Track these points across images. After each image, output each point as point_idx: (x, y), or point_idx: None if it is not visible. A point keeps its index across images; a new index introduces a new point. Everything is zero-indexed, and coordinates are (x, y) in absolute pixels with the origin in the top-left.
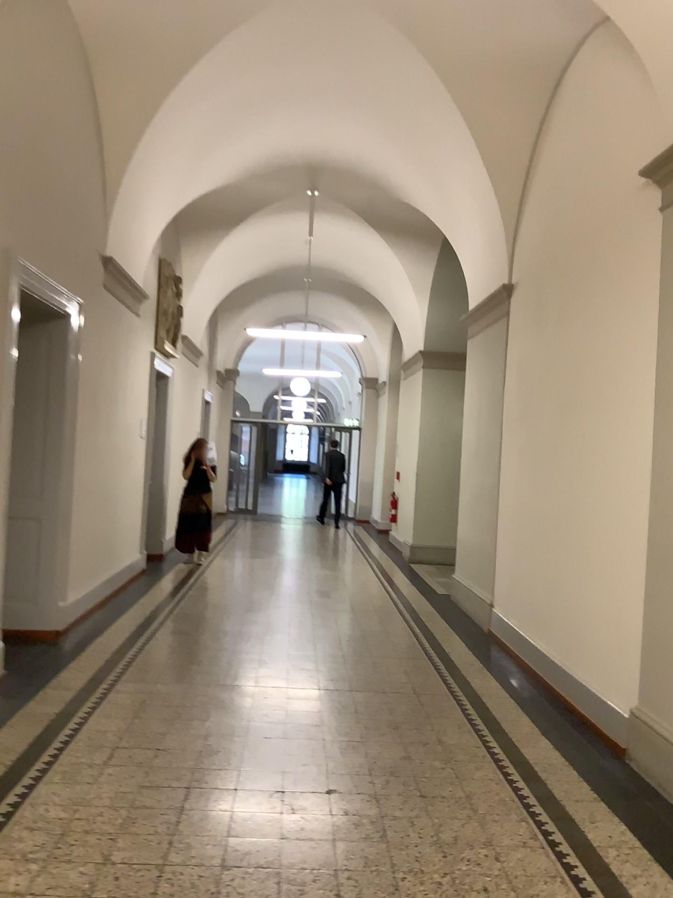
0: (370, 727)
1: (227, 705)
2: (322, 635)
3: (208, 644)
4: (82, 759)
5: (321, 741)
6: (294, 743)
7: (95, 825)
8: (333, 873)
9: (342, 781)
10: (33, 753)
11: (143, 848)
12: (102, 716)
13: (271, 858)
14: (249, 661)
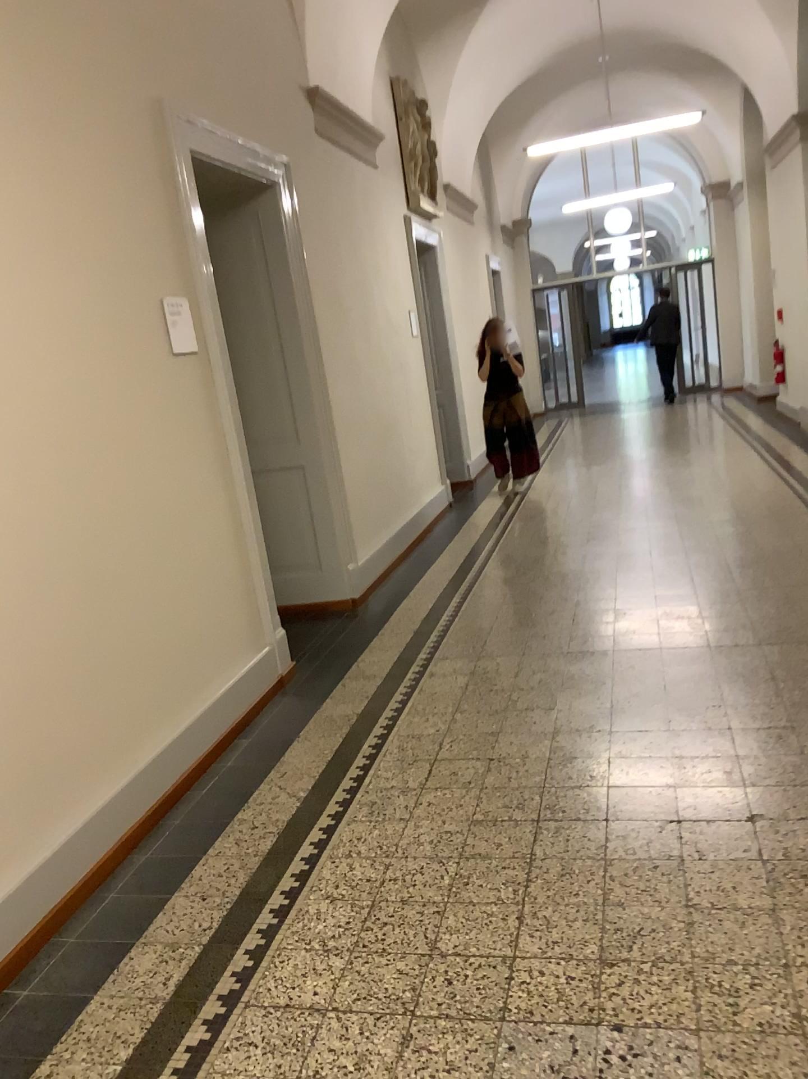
0: (798, 702)
1: (578, 683)
2: (700, 562)
3: (542, 594)
4: (392, 783)
5: (725, 731)
6: (684, 737)
7: (415, 889)
8: (782, 971)
9: (770, 799)
10: (331, 777)
11: (483, 928)
12: (413, 716)
13: (675, 943)
14: (602, 613)
